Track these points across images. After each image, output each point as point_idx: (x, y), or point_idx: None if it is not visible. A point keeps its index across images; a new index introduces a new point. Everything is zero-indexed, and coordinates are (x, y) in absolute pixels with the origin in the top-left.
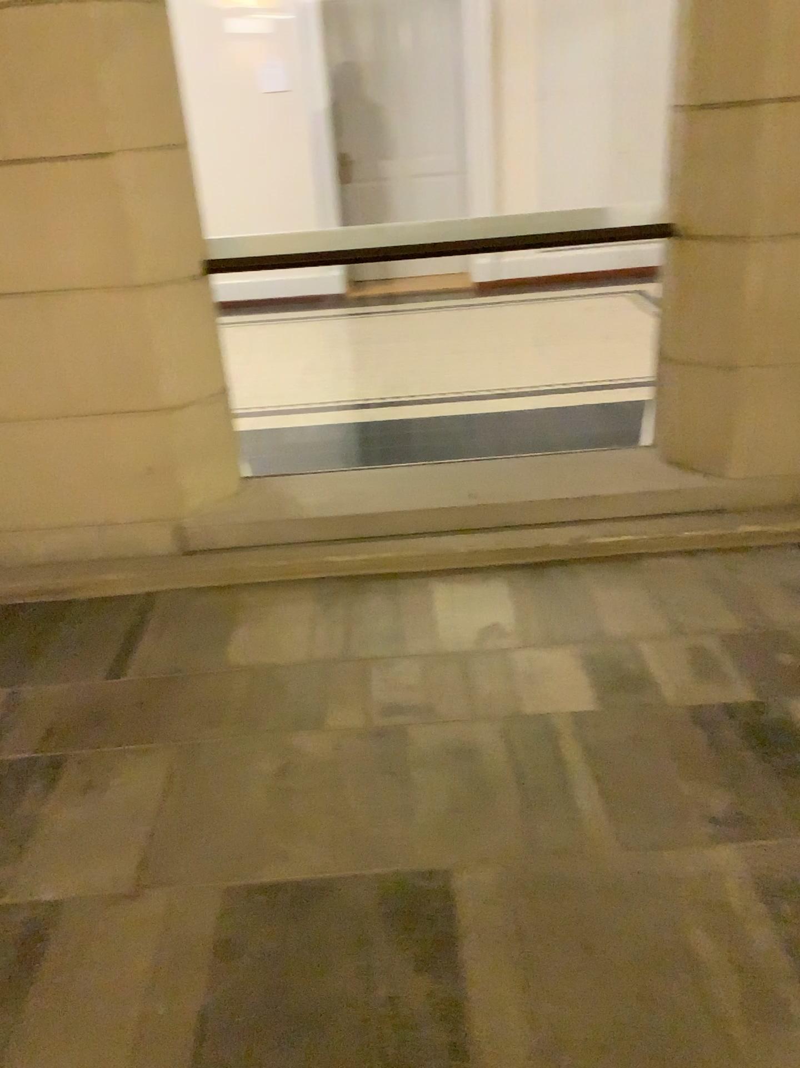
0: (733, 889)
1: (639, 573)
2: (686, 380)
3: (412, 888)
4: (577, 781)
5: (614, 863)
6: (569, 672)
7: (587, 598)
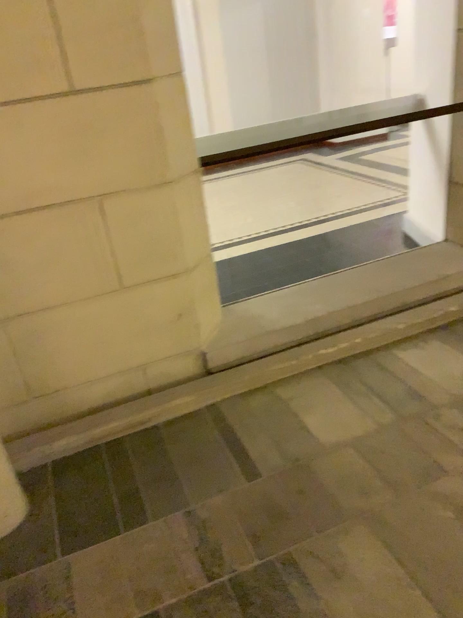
0: None
1: None
2: None
3: None
4: None
5: None
6: None
7: None
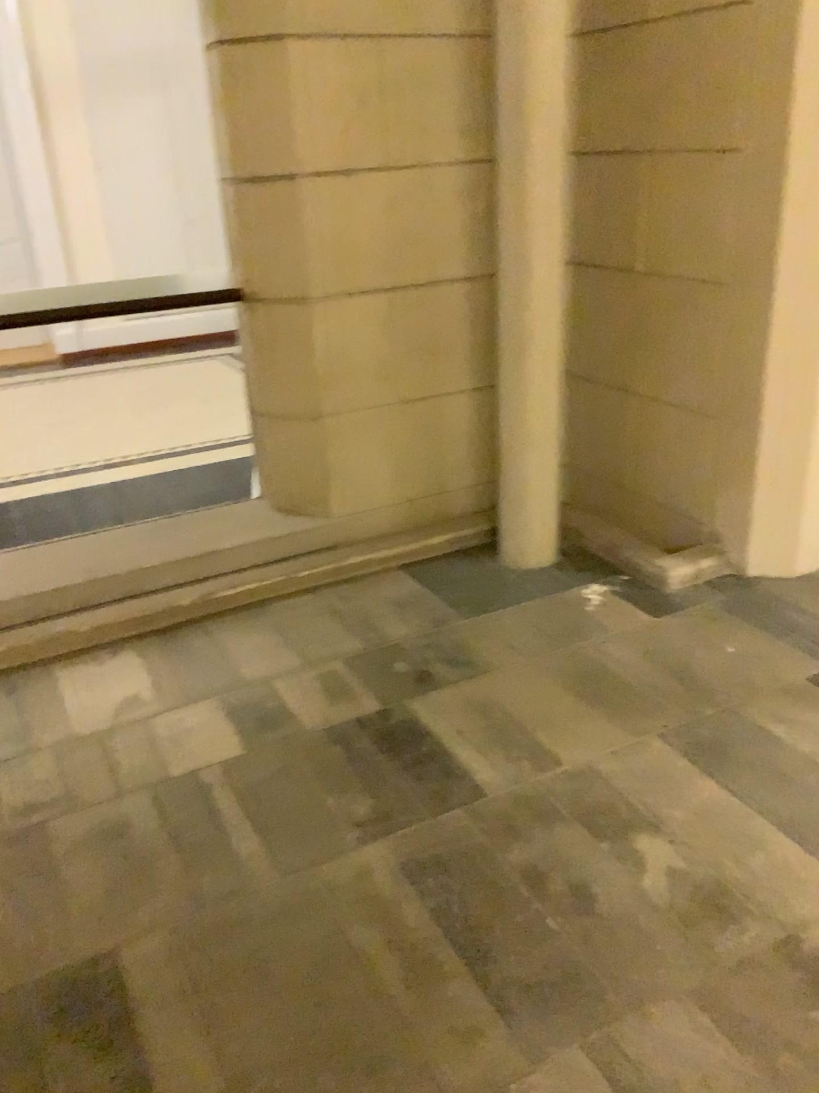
0: (383, 880)
1: (267, 619)
2: (279, 432)
3: (76, 984)
4: (232, 827)
5: (276, 892)
6: (211, 727)
7: (220, 653)
